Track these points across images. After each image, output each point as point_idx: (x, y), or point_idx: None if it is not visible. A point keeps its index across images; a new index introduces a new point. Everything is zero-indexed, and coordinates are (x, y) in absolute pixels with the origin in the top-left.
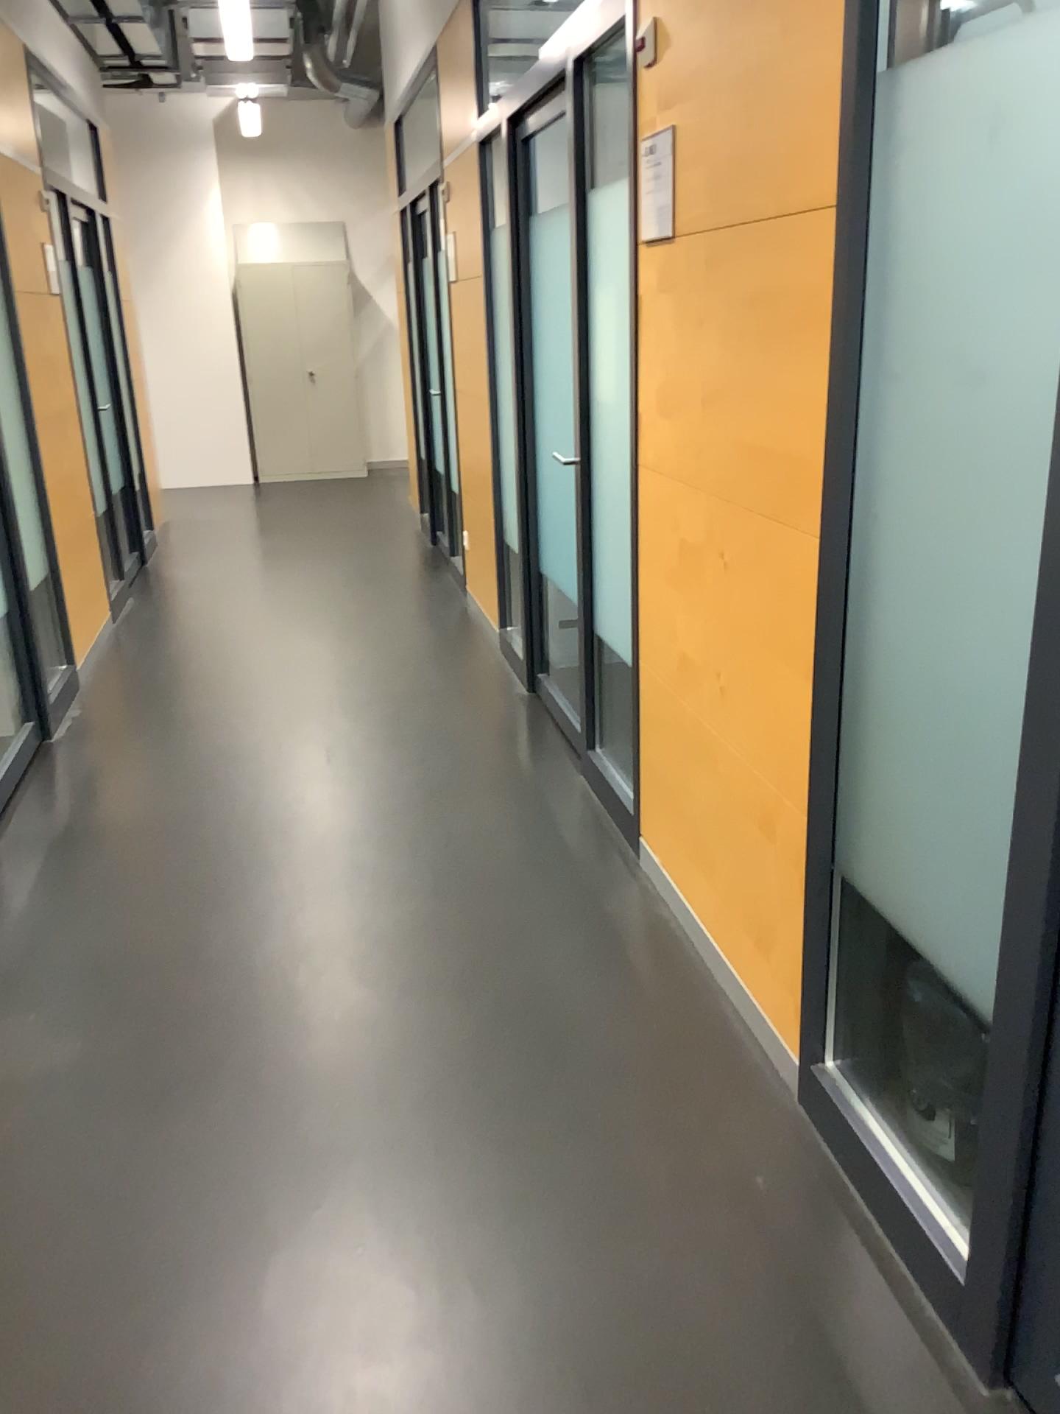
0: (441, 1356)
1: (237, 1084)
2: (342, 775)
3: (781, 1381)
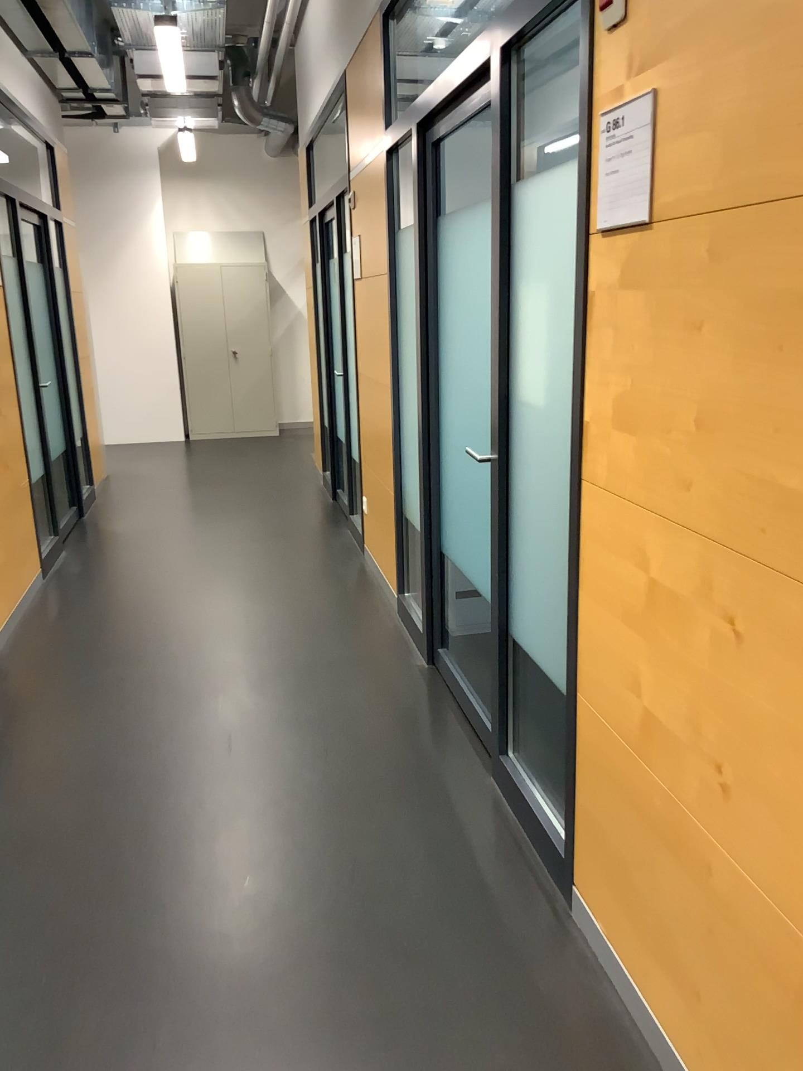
0: None
1: None
2: (244, 771)
3: None
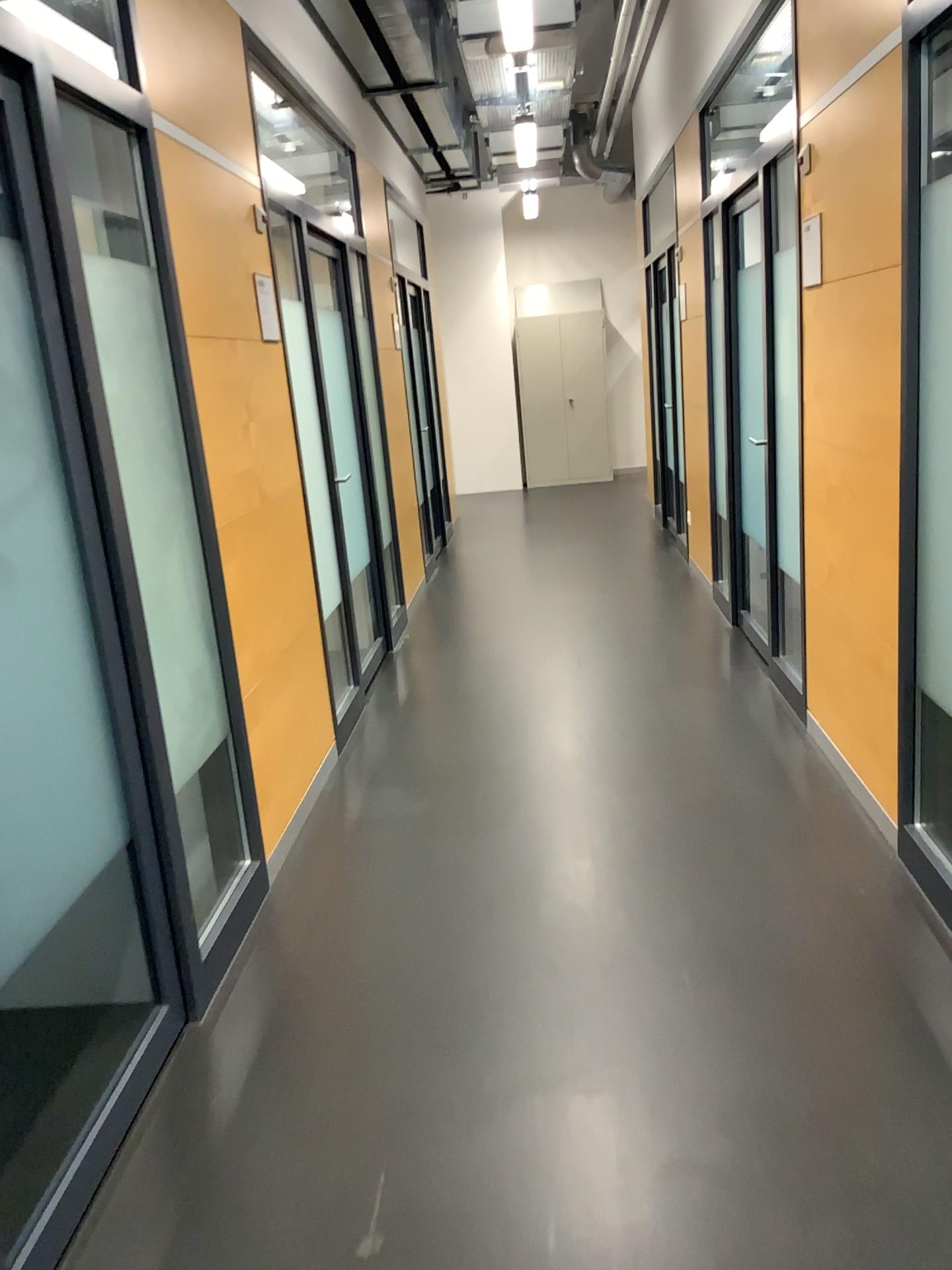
0: (647, 945)
1: (525, 826)
2: (592, 673)
3: (854, 970)
